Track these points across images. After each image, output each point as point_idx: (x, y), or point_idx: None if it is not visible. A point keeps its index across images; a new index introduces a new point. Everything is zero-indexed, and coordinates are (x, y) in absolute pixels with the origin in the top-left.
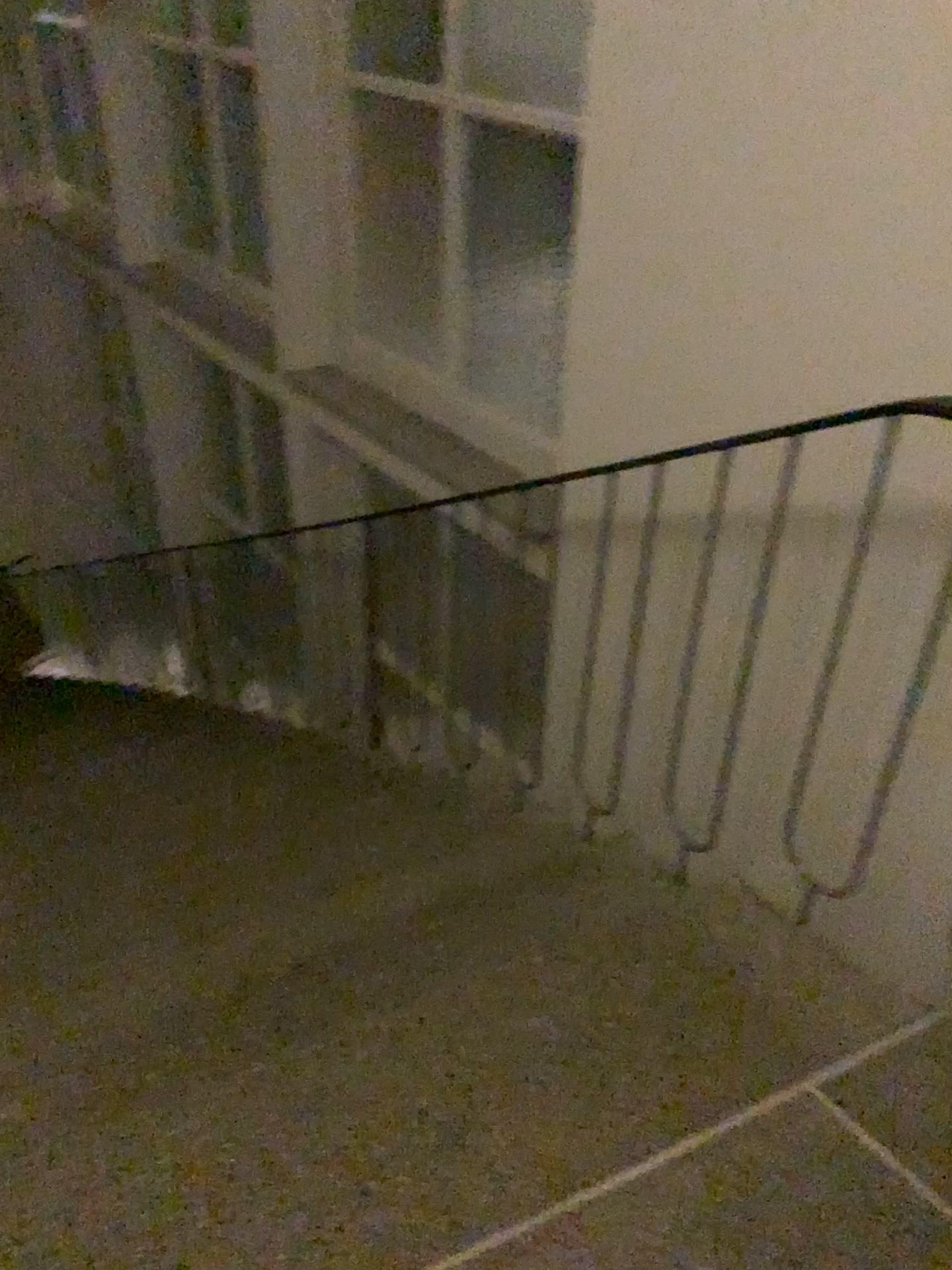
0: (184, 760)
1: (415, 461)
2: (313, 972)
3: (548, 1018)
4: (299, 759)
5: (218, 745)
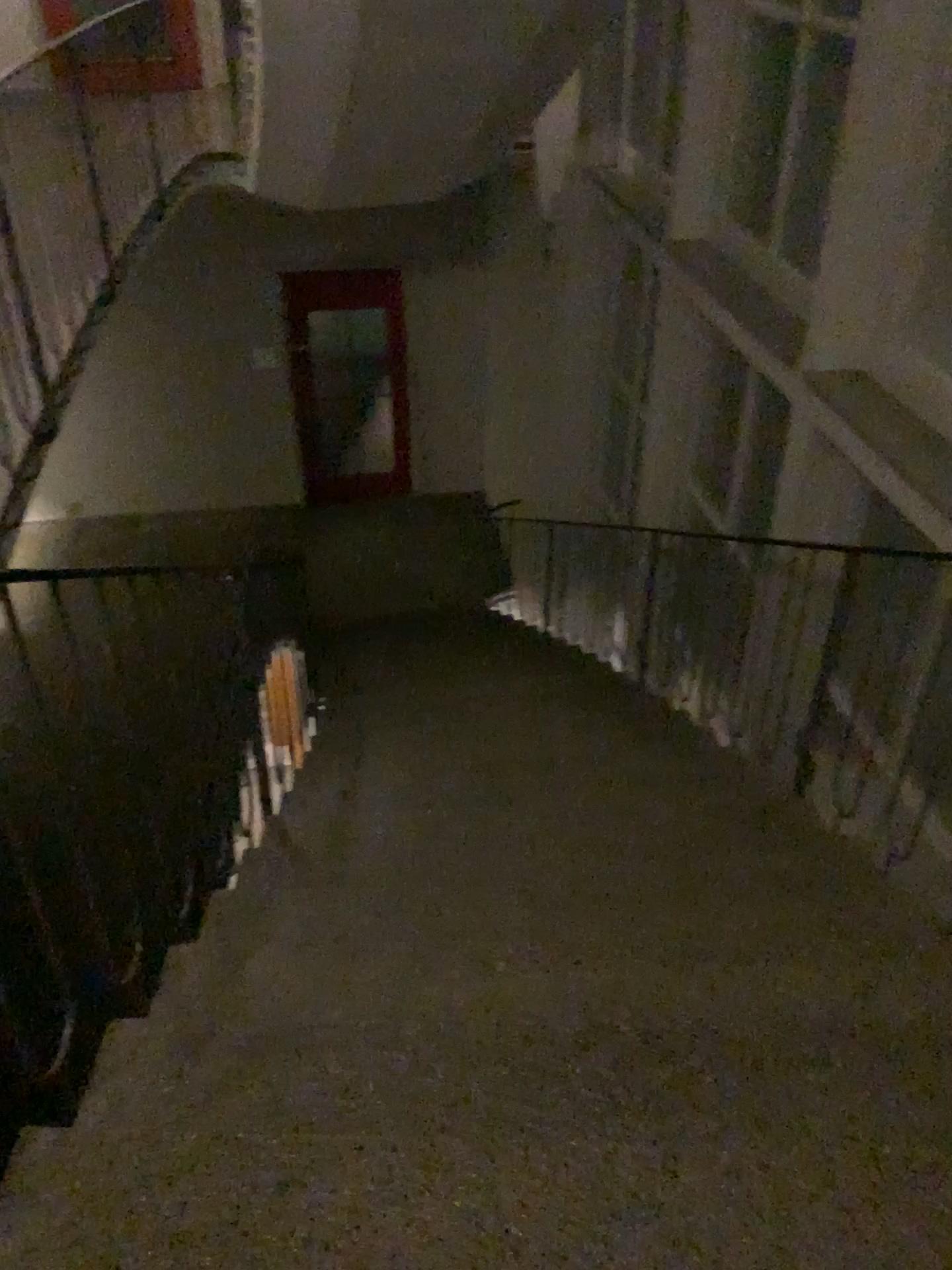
0: (599, 741)
1: (928, 494)
2: (658, 1040)
3: (919, 1235)
4: (712, 779)
5: (636, 736)
